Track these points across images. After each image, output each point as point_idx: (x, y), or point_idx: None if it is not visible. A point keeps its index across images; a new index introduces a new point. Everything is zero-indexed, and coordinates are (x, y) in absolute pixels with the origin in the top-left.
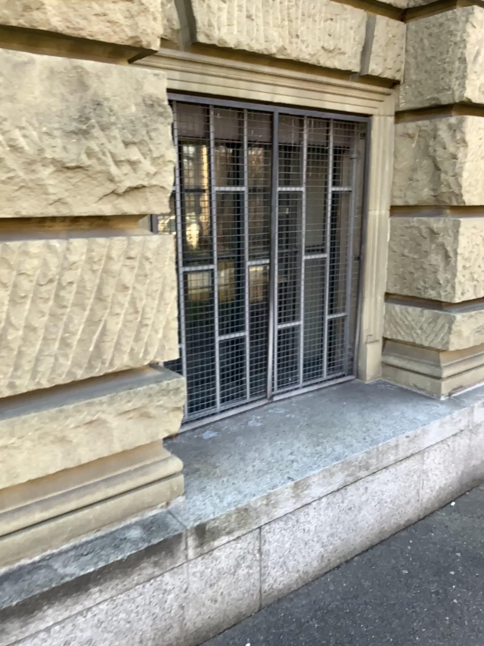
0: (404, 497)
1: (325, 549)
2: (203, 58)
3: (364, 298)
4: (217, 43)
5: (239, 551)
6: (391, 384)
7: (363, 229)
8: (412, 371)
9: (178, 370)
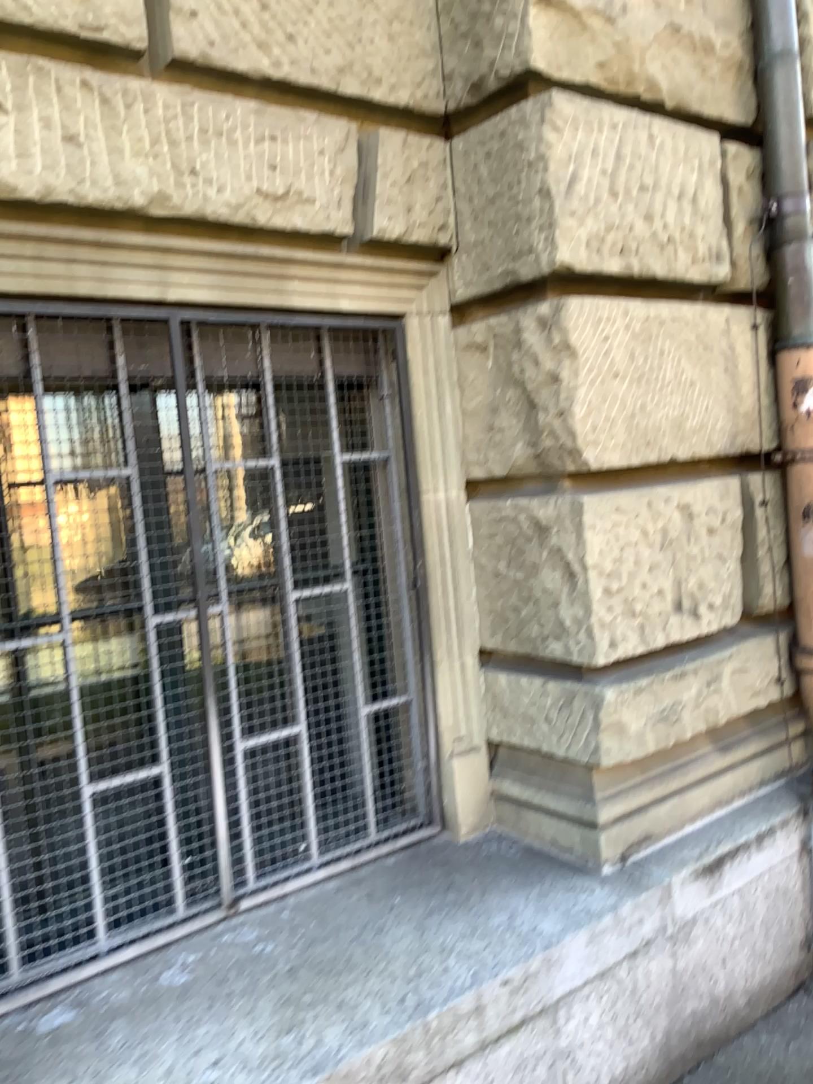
0: None
1: None
2: None
3: (432, 666)
4: None
5: None
6: (506, 840)
7: (413, 528)
8: (538, 812)
9: None
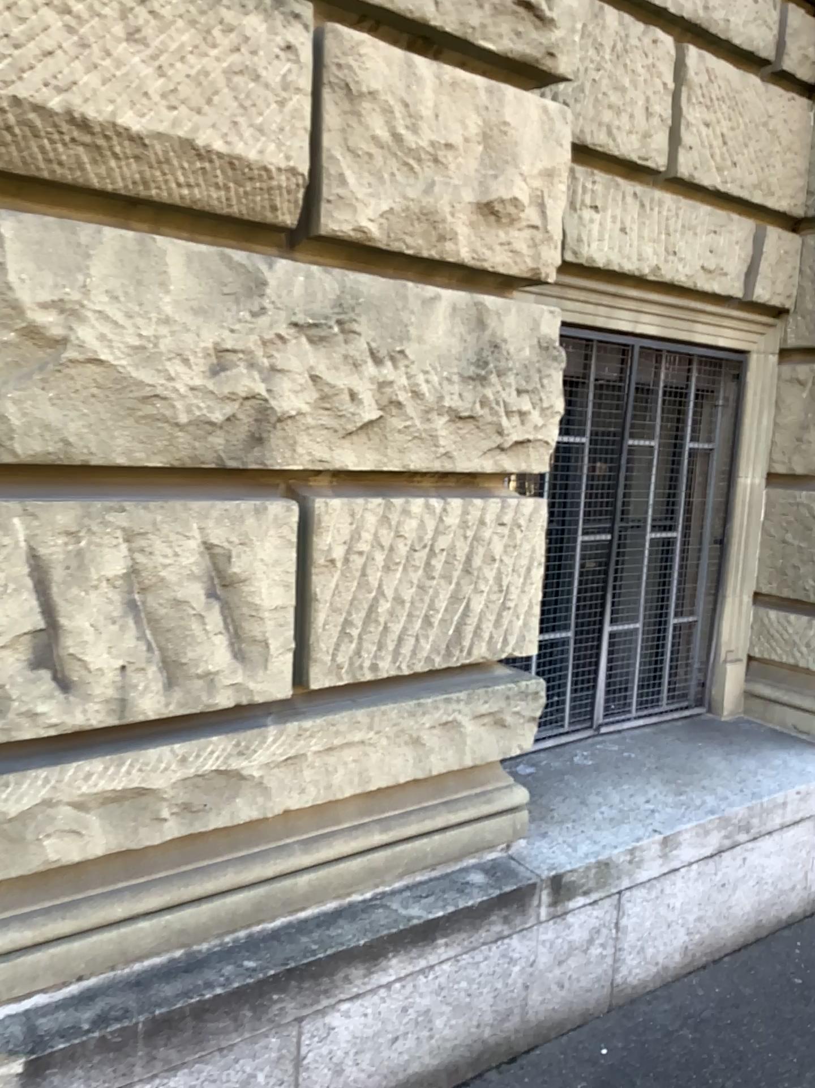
0: (784, 881)
1: (683, 939)
2: (561, 275)
3: (720, 598)
4: (579, 259)
5: (587, 921)
6: (753, 723)
7: (724, 501)
8: (787, 705)
9: (527, 668)
